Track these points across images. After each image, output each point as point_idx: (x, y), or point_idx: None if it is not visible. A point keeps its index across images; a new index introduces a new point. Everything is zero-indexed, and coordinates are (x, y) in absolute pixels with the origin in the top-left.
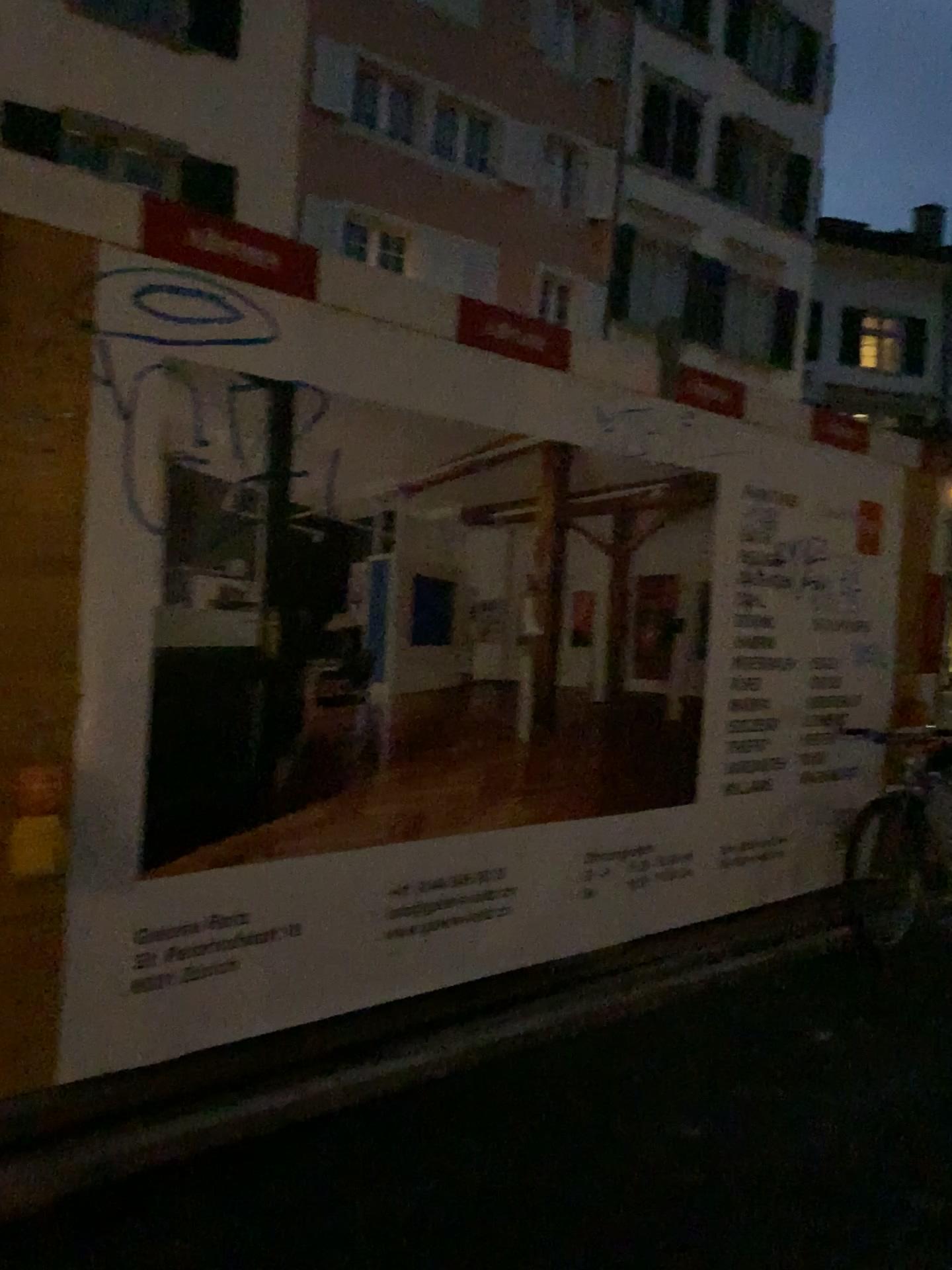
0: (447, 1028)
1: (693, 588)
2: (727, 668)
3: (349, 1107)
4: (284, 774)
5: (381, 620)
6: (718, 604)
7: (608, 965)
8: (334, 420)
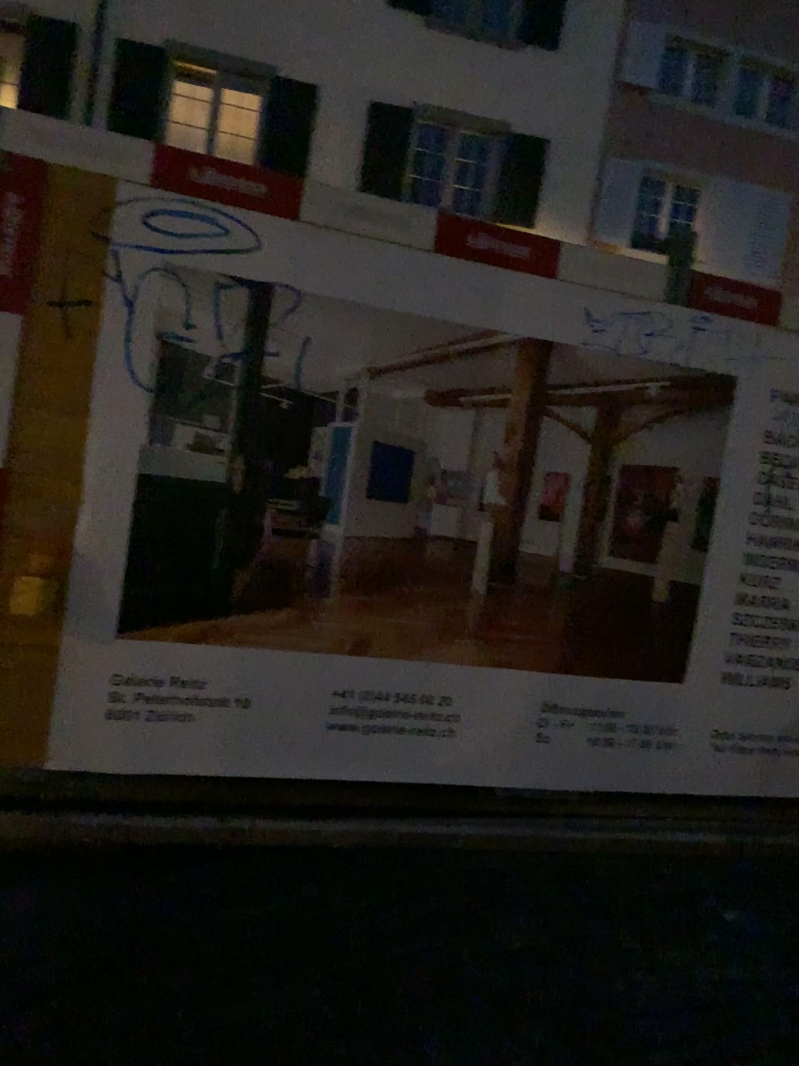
0: (383, 817)
1: (698, 483)
2: (734, 562)
3: (263, 848)
4: (247, 584)
5: (344, 476)
6: (729, 501)
7: (571, 809)
8: (313, 314)
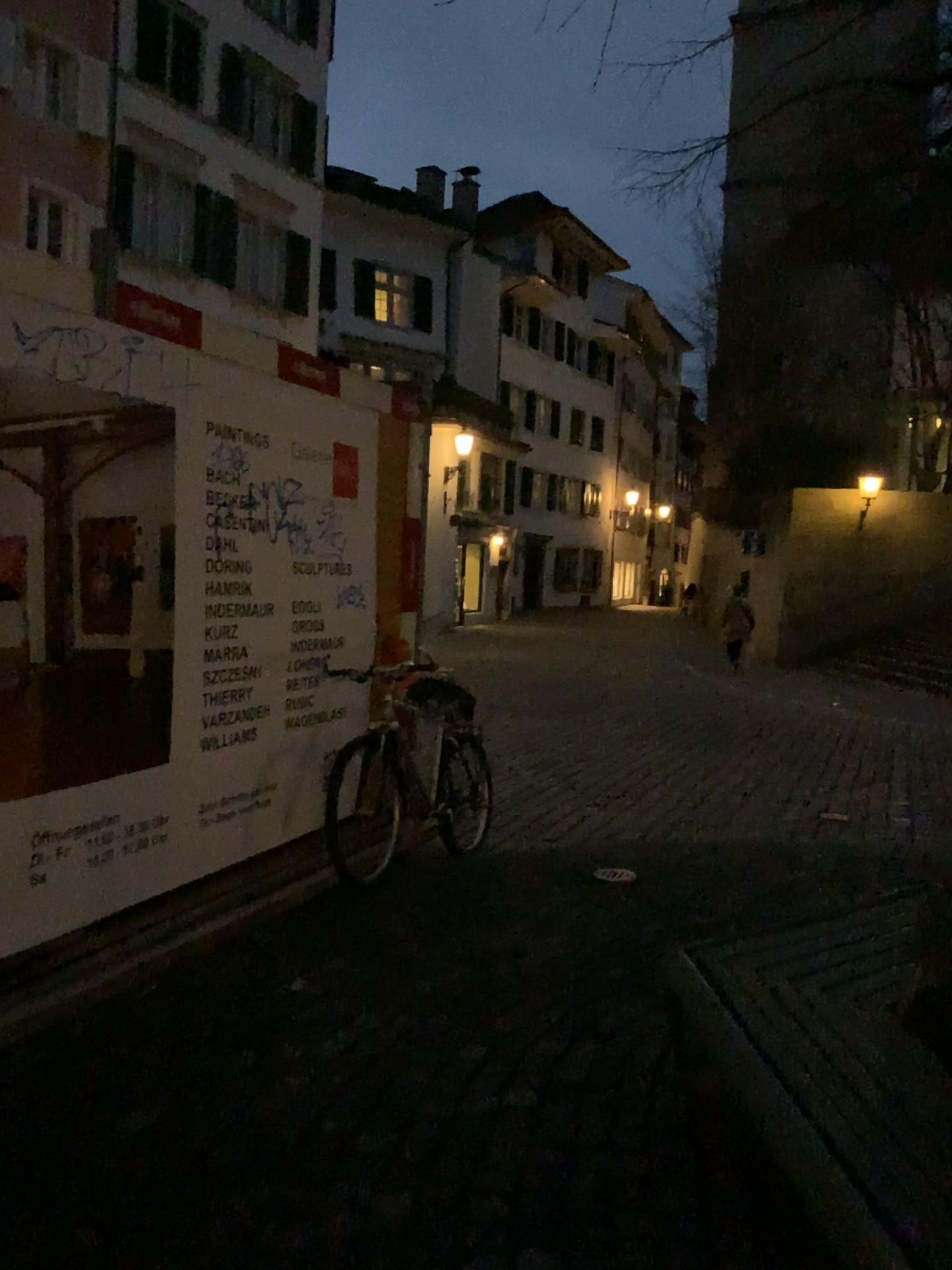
0: None
1: (153, 532)
2: (196, 617)
3: None
4: None
5: None
6: (183, 549)
7: (71, 952)
8: None
